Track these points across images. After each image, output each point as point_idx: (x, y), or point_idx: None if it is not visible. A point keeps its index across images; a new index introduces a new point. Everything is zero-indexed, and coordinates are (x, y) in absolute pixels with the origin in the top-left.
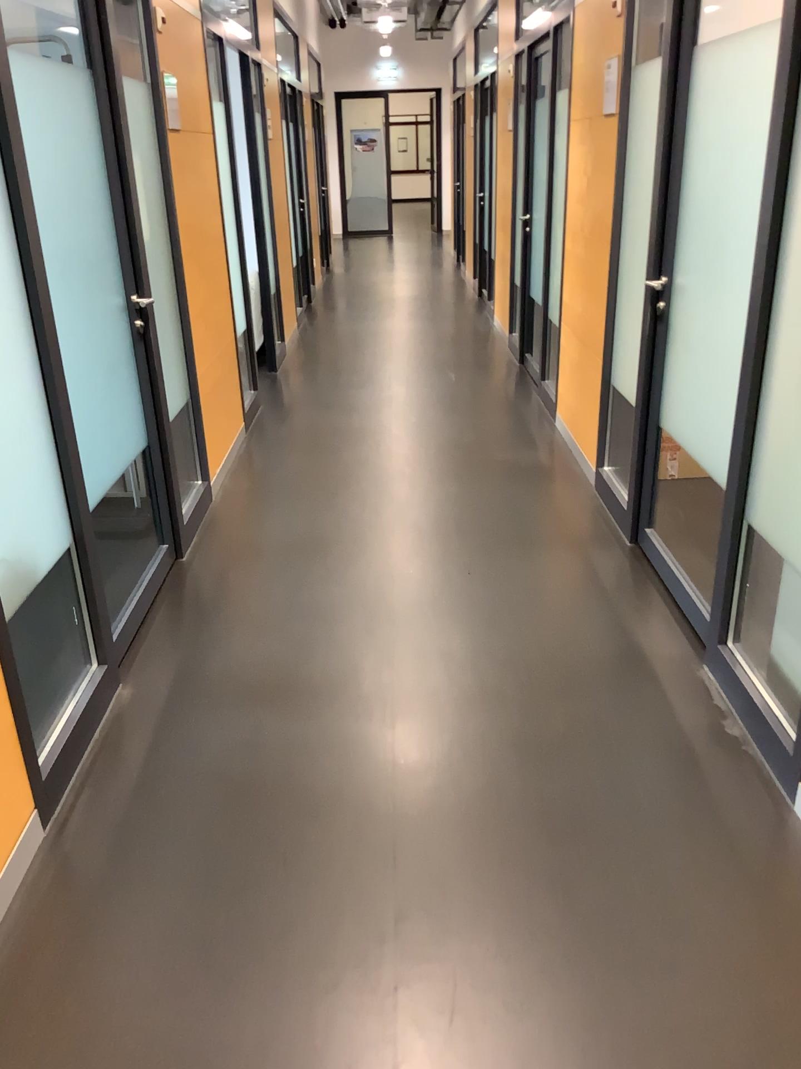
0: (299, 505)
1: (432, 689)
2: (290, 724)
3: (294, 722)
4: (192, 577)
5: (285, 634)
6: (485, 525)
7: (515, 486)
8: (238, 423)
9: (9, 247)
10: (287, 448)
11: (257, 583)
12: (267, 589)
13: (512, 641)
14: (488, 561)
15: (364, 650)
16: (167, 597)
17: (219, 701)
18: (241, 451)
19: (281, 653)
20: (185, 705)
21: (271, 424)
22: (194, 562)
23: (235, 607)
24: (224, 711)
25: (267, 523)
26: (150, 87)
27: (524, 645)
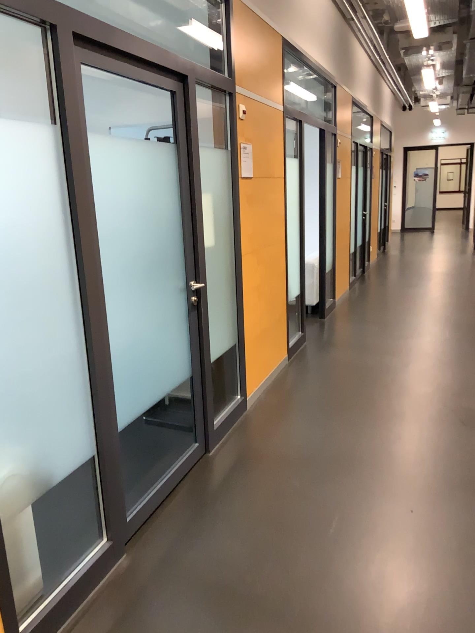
0: (302, 425)
1: (345, 628)
2: (221, 631)
3: (224, 630)
4: (209, 472)
5: (252, 537)
6: (436, 467)
7: (471, 435)
8: (281, 357)
9: (66, 258)
10: (310, 377)
11: (249, 486)
12: (254, 493)
13: (430, 594)
14: (430, 503)
15: (304, 569)
16: (186, 485)
17: (180, 591)
18: (280, 376)
19: (241, 556)
20: (156, 588)
21: (306, 358)
22: (217, 459)
23: (227, 504)
24: (179, 602)
25: (276, 435)
26: (230, 151)
27: (440, 600)
